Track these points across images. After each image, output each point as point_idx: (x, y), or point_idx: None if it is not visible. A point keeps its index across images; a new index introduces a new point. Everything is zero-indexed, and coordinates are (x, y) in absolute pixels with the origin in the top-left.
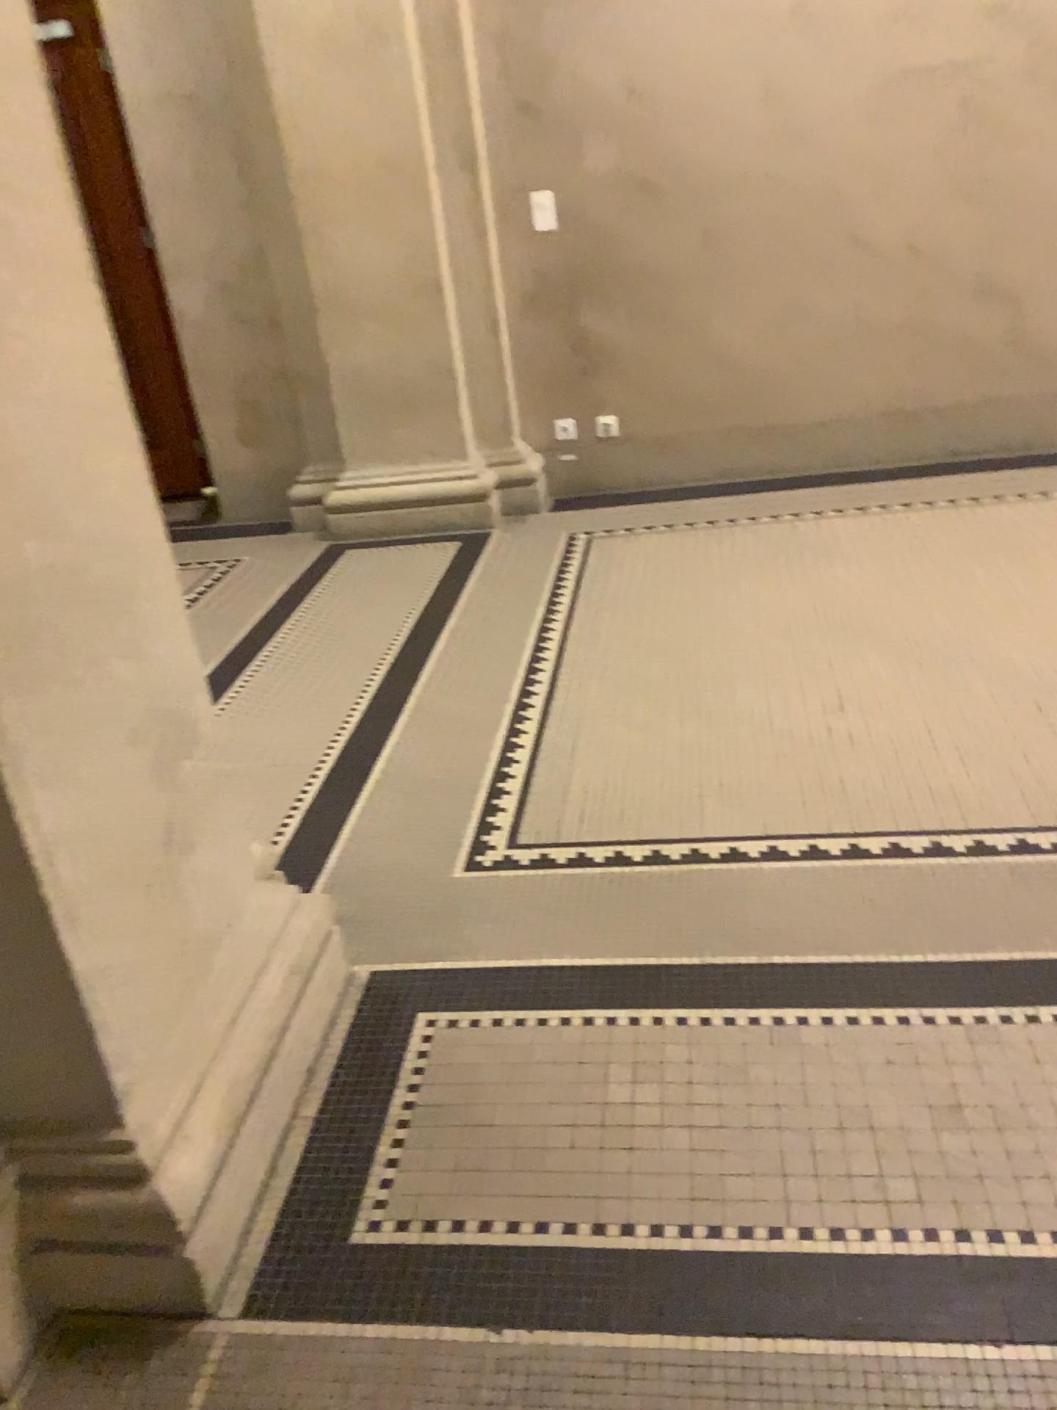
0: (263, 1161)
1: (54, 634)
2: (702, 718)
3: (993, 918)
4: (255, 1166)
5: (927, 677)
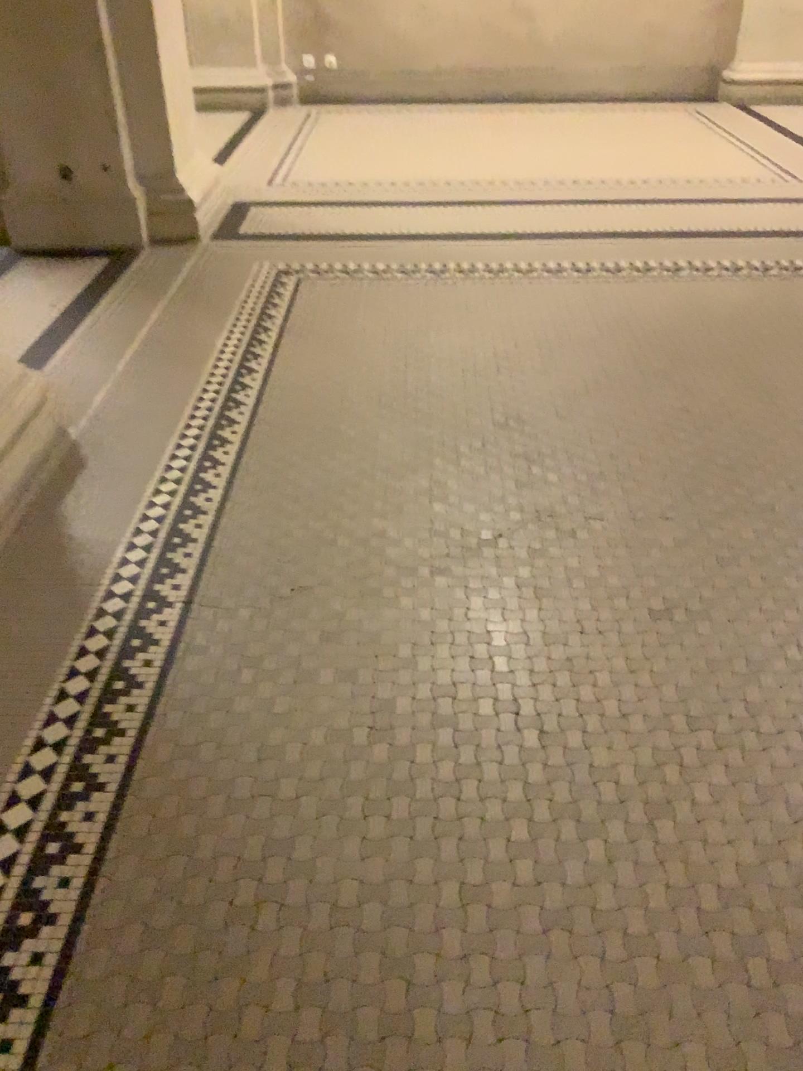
0: (212, 220)
1: (169, 22)
2: (363, 156)
3: (448, 192)
4: (210, 220)
5: (454, 150)
